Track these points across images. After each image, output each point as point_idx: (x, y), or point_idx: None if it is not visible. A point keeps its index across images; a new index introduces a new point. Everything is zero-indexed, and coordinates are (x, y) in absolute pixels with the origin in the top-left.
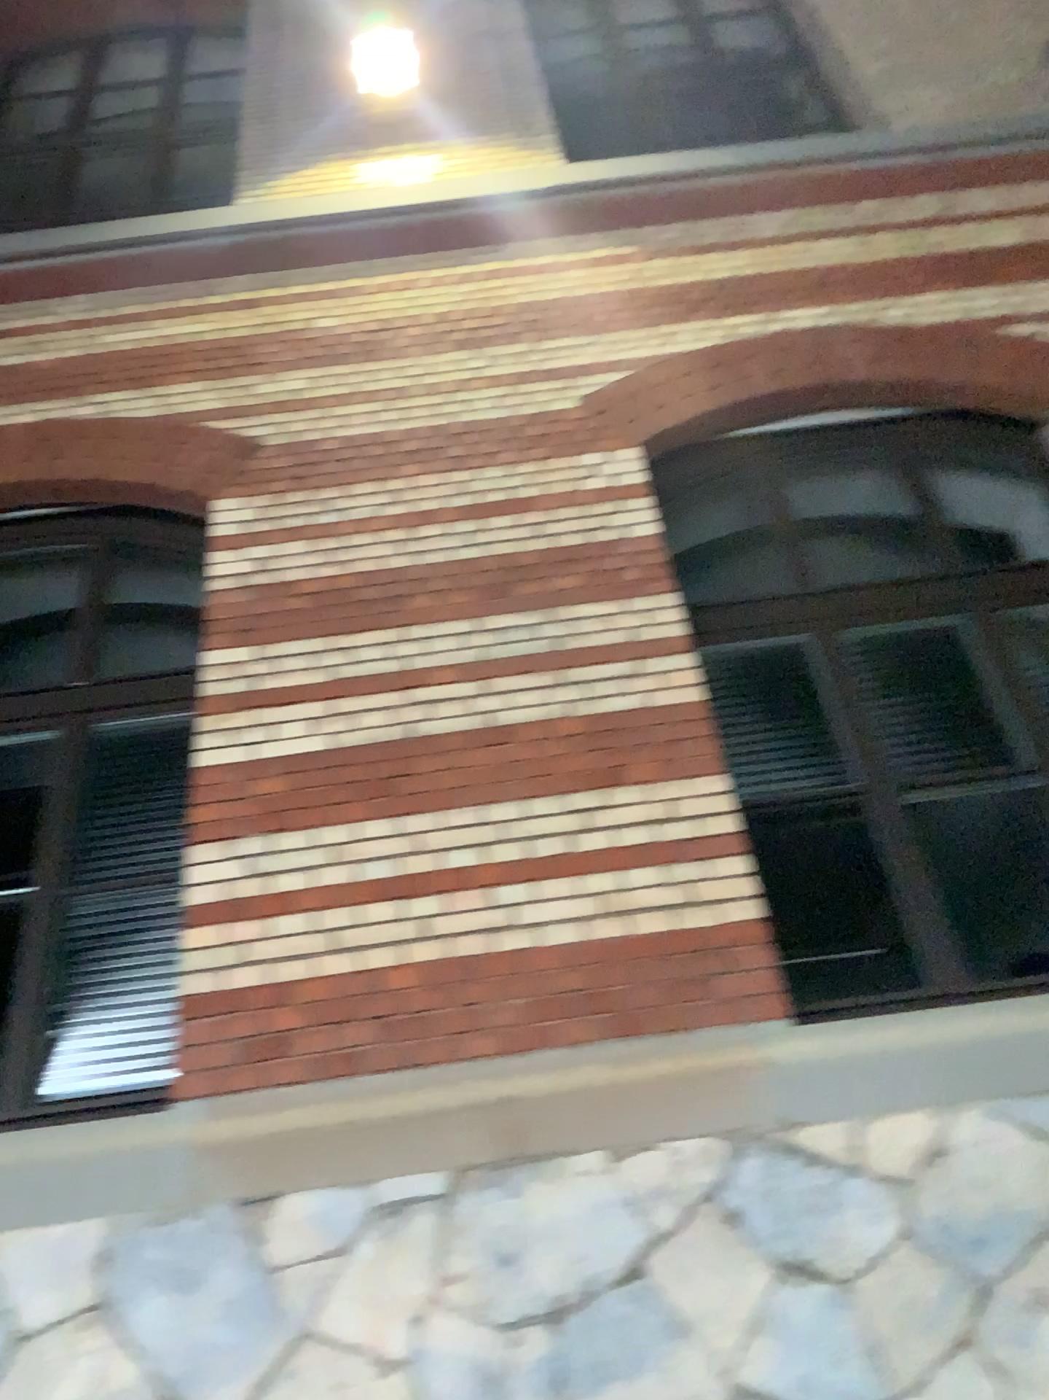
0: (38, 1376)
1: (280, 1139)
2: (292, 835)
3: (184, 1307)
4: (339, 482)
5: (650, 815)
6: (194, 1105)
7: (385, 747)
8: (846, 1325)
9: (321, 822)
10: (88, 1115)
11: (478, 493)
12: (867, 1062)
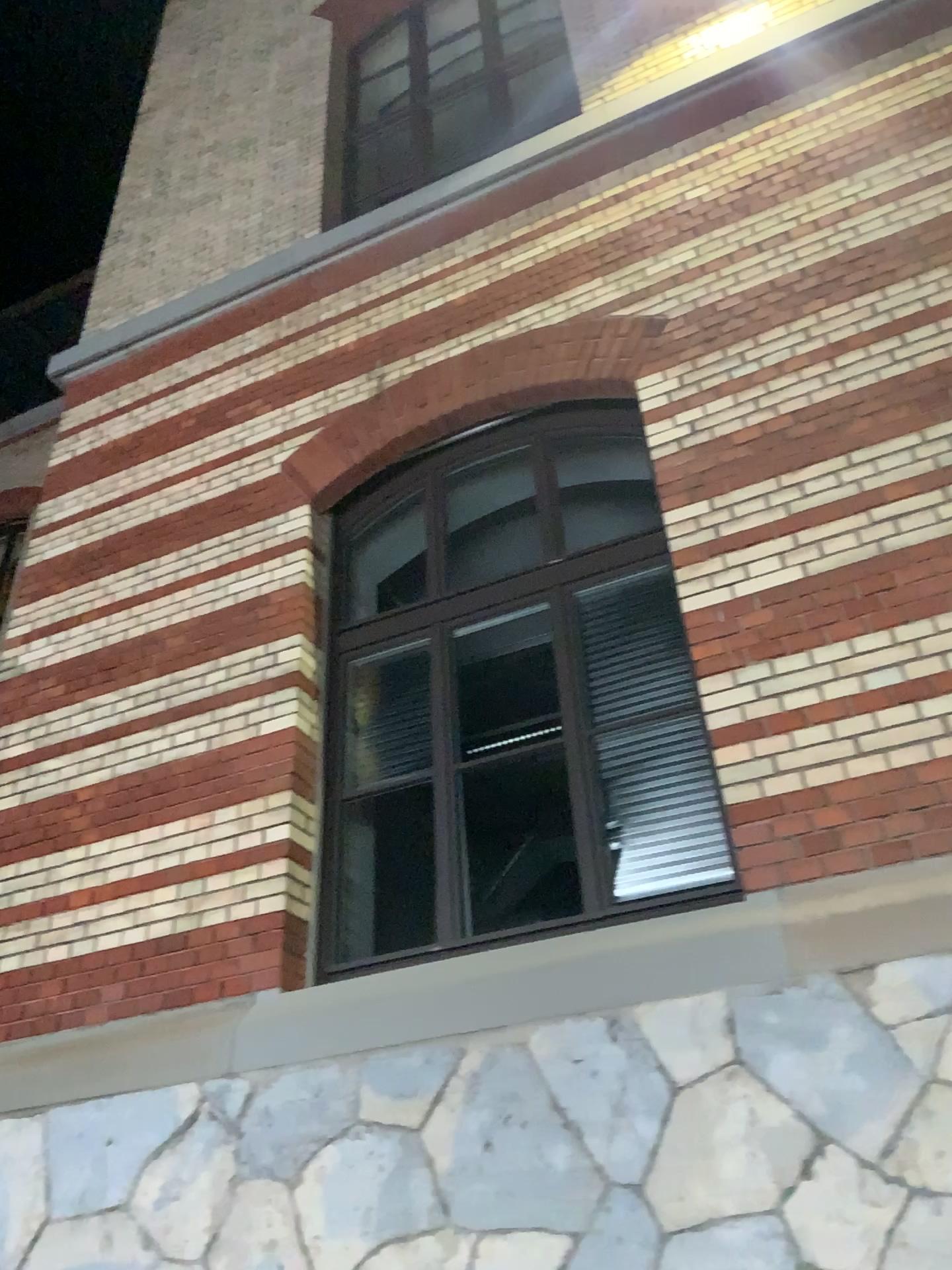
0: (710, 1115)
1: (867, 917)
2: (798, 657)
3: (821, 1060)
4: (754, 335)
5: None
6: (774, 894)
7: (865, 566)
8: None
9: (822, 642)
10: (678, 909)
11: (894, 312)
12: None
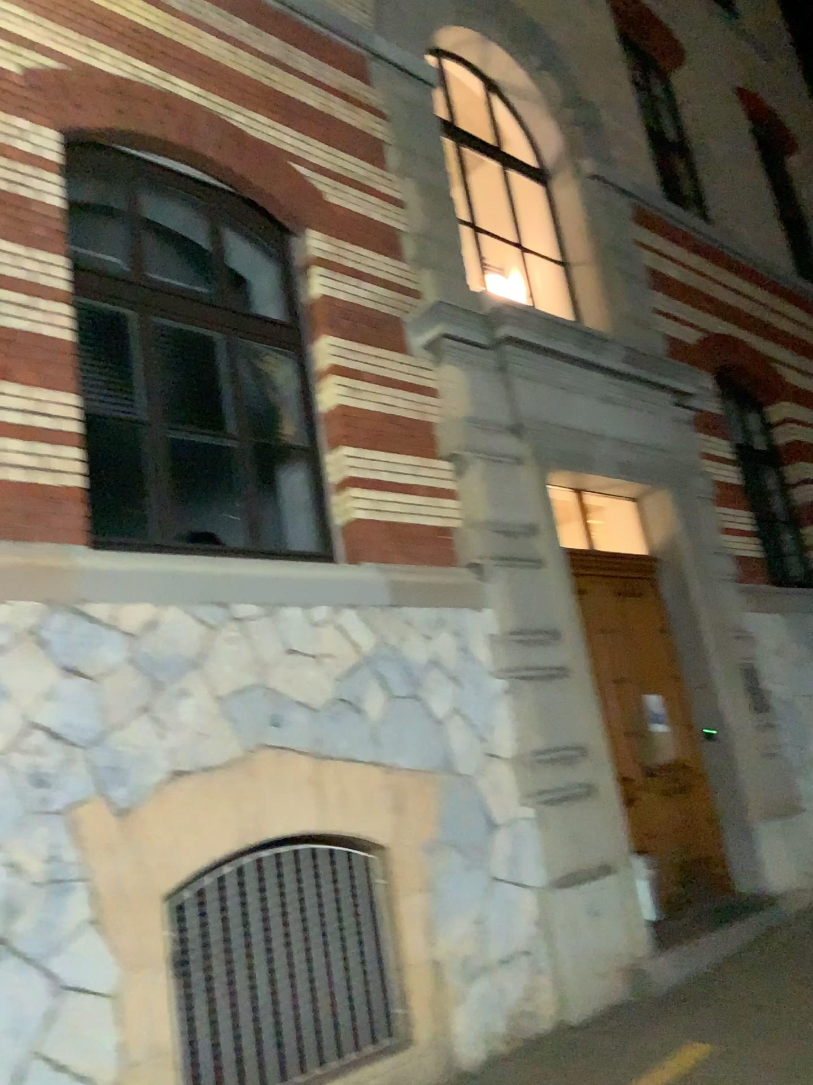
0: None
1: None
2: None
3: None
4: None
5: (30, 407)
6: None
7: None
8: (93, 698)
9: None
10: None
11: None
12: (129, 576)
